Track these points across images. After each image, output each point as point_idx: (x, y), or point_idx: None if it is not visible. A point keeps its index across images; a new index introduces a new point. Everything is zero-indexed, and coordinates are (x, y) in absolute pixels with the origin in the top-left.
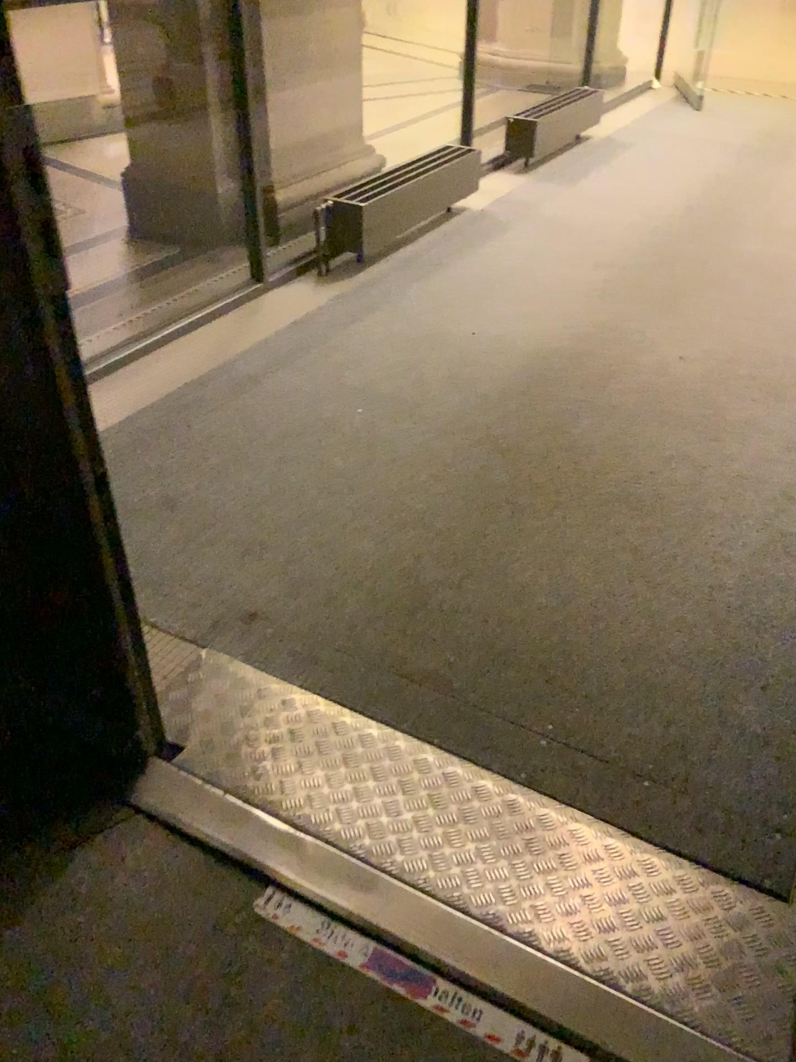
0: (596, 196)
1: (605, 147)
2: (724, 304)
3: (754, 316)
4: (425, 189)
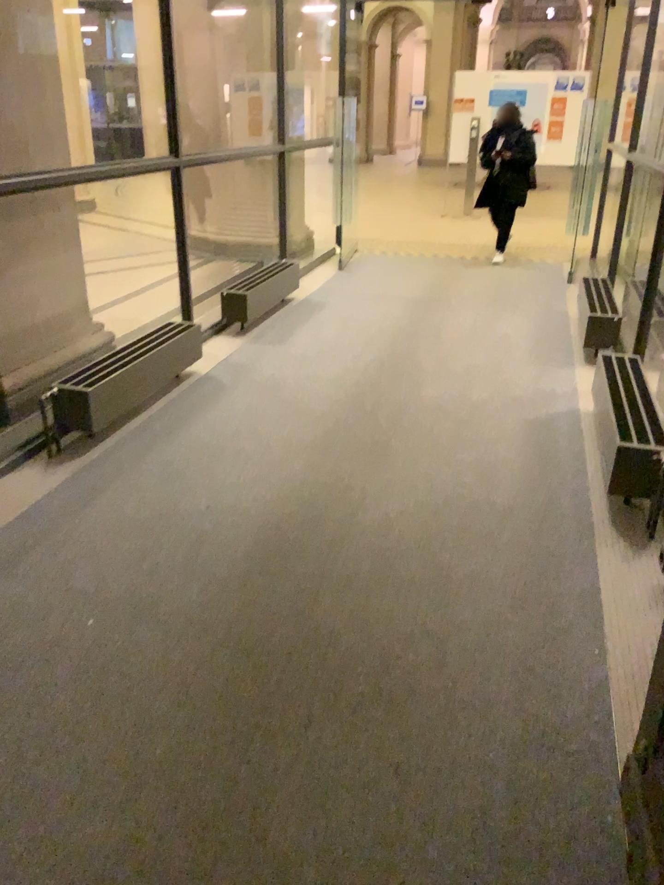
0: (303, 355)
1: (305, 309)
2: (428, 455)
3: (456, 464)
4: (147, 368)
